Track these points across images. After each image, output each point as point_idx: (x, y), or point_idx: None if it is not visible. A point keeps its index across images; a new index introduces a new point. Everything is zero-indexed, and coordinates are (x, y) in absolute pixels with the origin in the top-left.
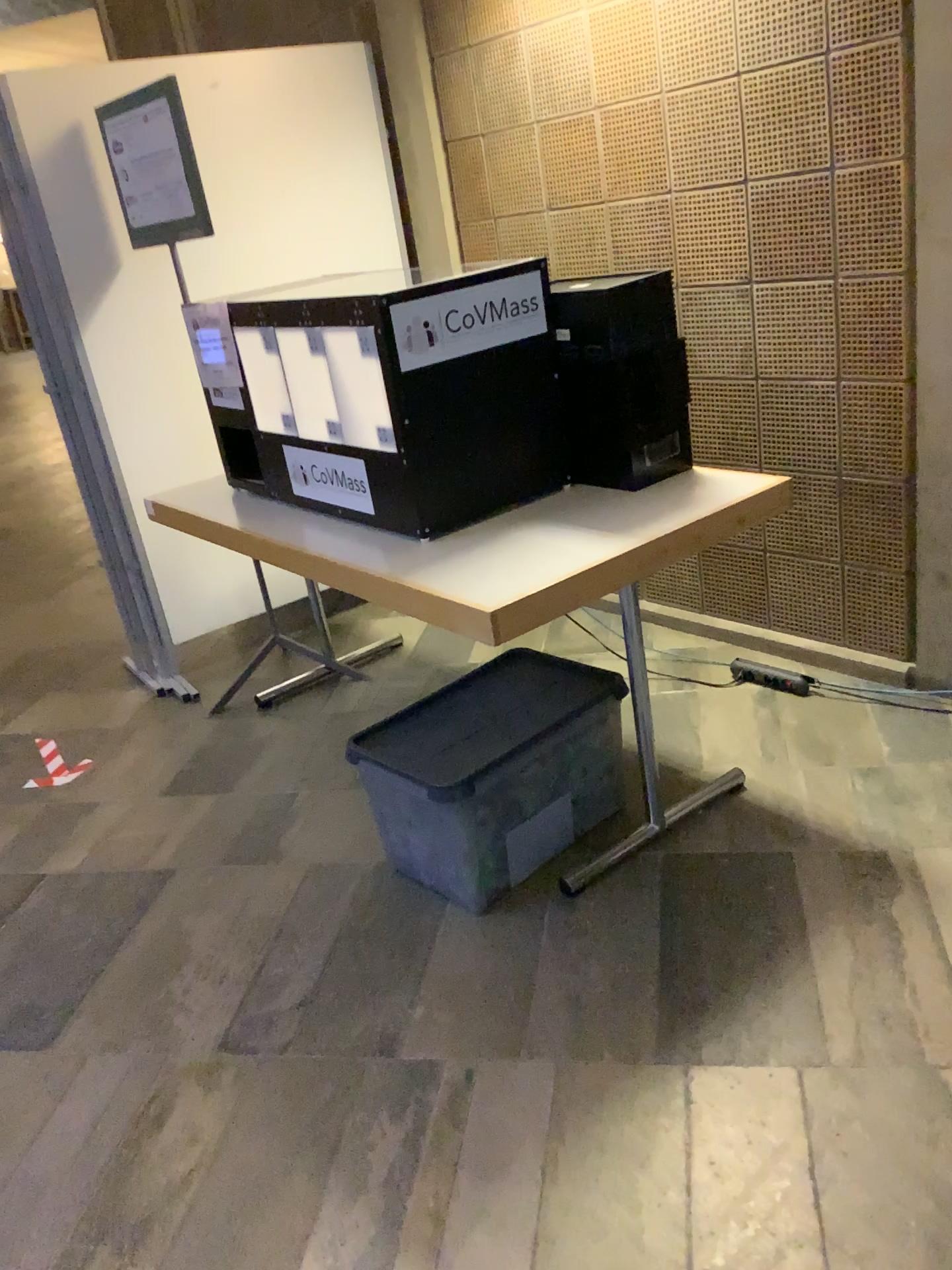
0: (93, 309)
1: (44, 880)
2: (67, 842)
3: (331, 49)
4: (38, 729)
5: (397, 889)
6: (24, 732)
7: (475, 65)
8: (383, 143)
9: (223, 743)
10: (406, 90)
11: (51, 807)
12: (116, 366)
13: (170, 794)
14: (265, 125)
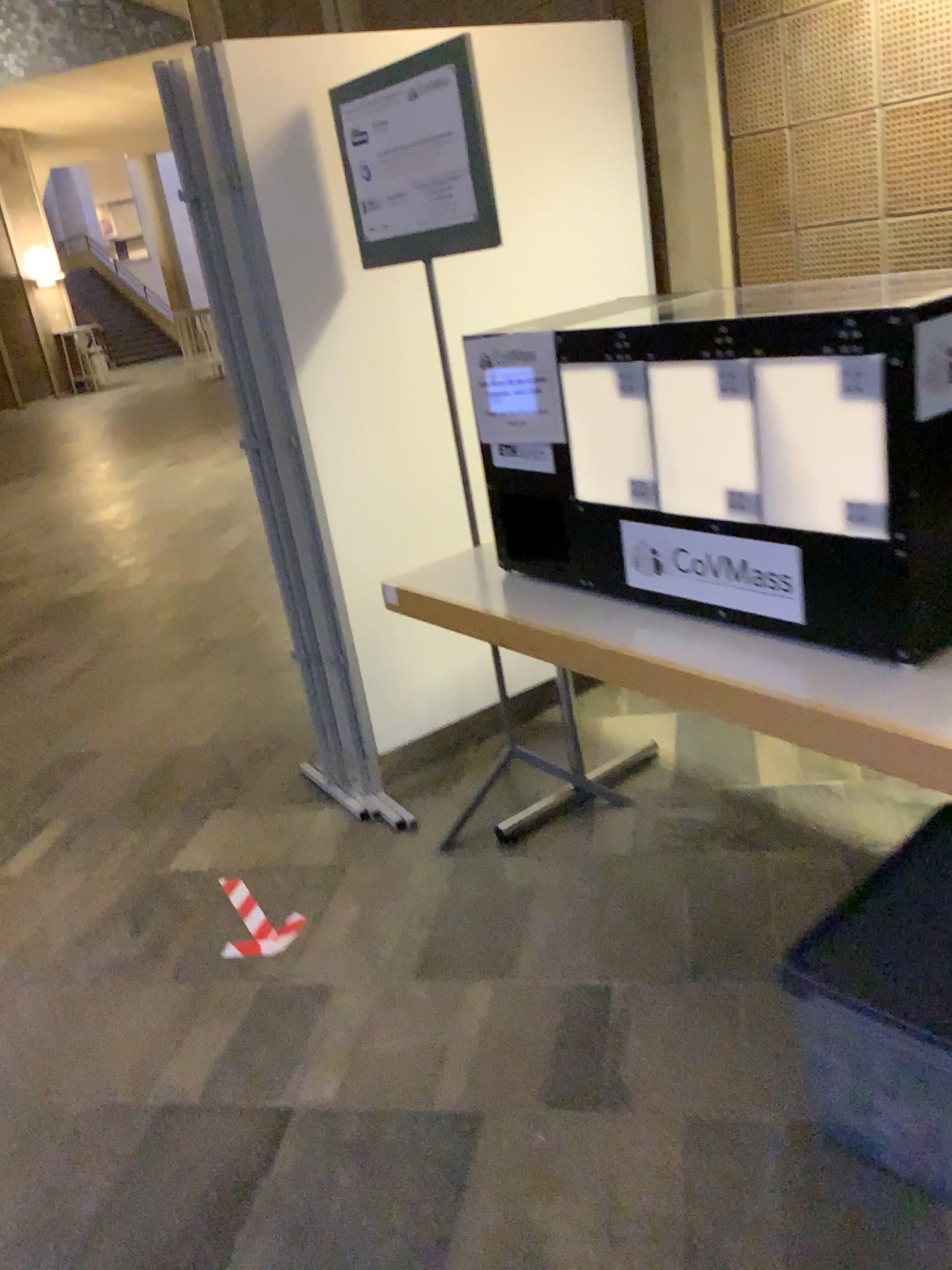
0: (303, 344)
1: (292, 1126)
2: (303, 1056)
3: (580, 27)
4: (213, 870)
5: (843, 1174)
6: (195, 872)
7: (782, 39)
8: (633, 142)
9: (470, 900)
10: (672, 77)
11: (265, 994)
12: (329, 415)
13: (429, 982)
14: (503, 119)
